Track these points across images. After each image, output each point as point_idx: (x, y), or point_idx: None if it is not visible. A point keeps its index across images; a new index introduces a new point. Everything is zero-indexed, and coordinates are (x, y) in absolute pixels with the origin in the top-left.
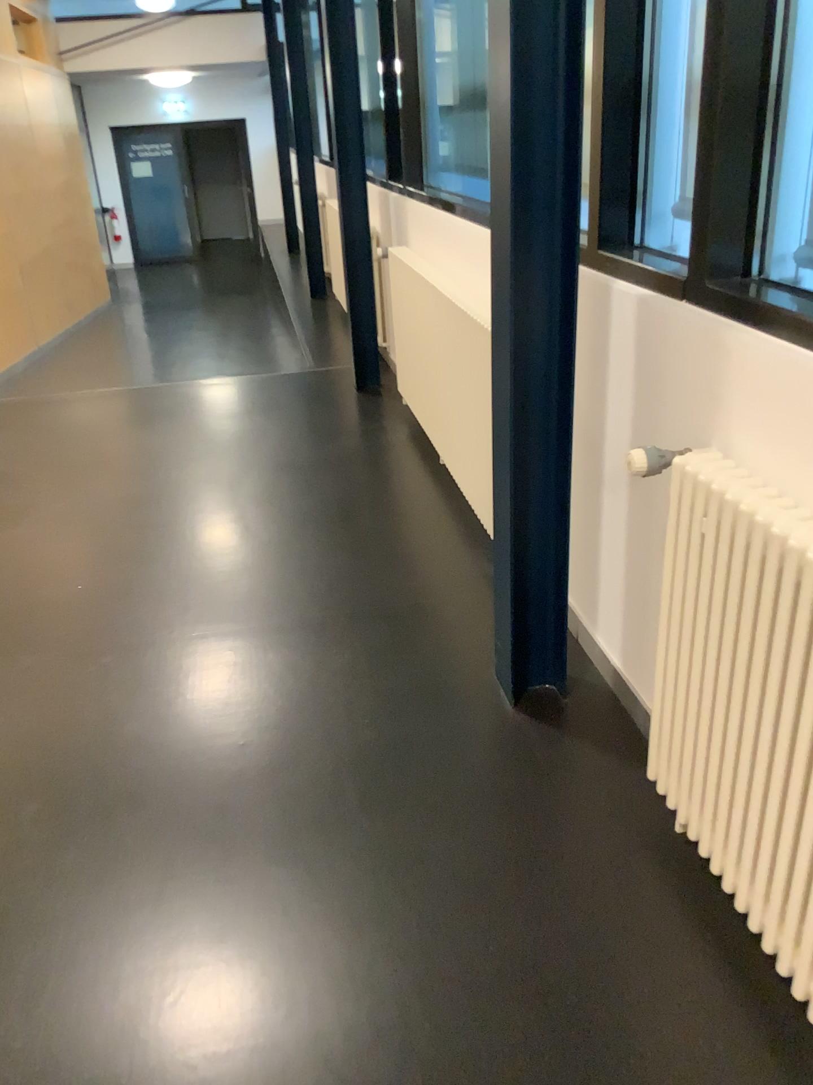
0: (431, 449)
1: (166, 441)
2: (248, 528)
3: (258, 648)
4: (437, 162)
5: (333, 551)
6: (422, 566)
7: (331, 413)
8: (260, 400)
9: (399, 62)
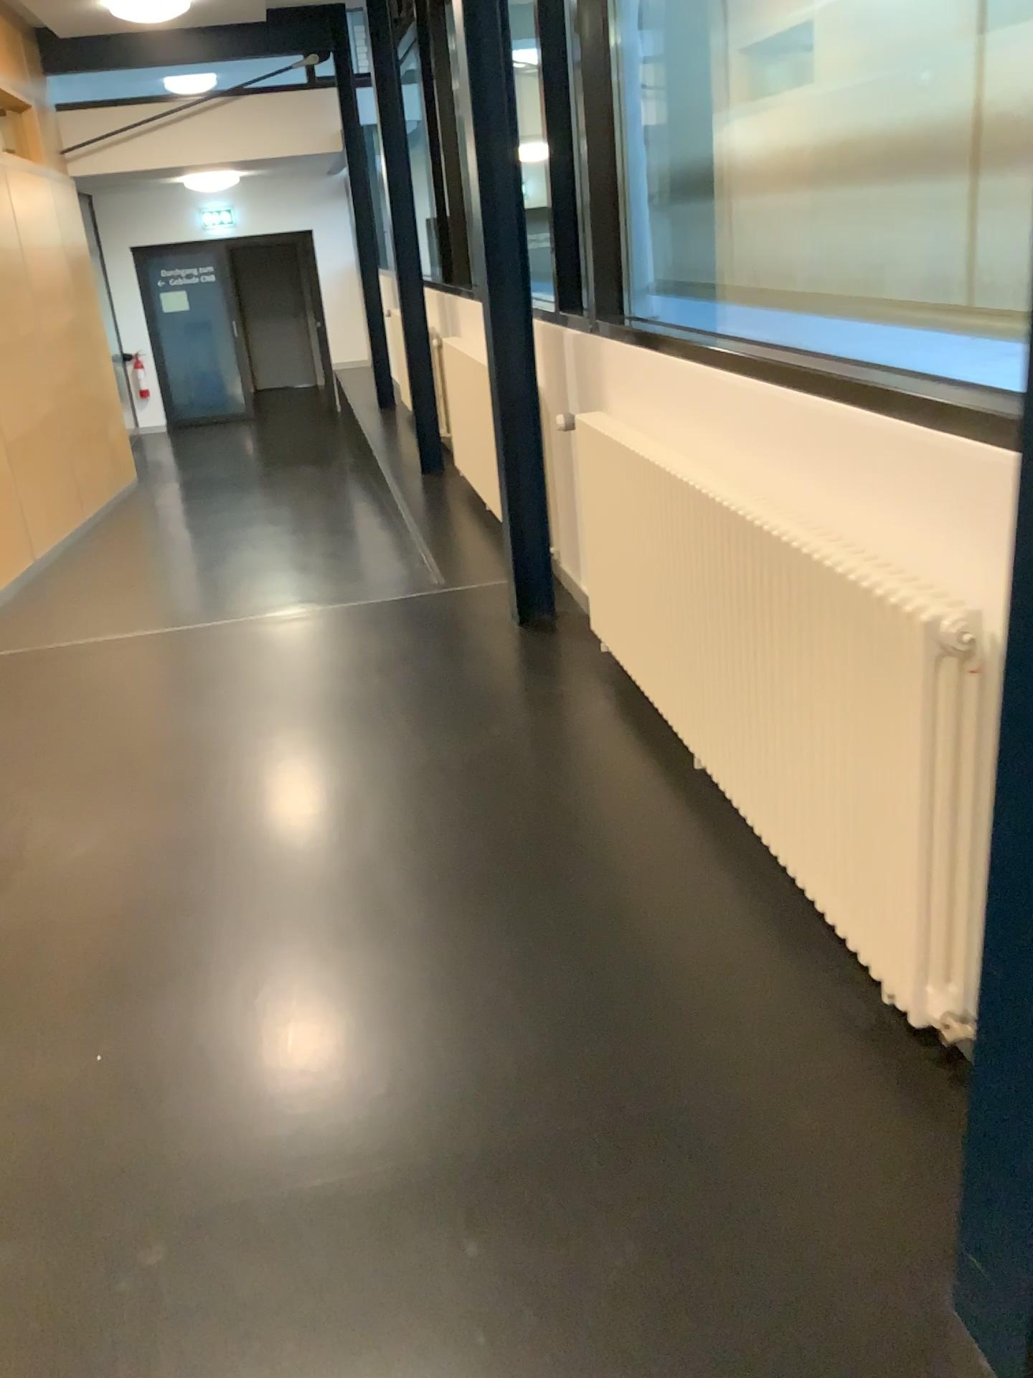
0: (673, 741)
1: (237, 734)
2: (396, 917)
3: (457, 1232)
4: (650, 282)
5: (556, 972)
6: (727, 1007)
7: (493, 672)
8: (377, 652)
9: (586, 132)
